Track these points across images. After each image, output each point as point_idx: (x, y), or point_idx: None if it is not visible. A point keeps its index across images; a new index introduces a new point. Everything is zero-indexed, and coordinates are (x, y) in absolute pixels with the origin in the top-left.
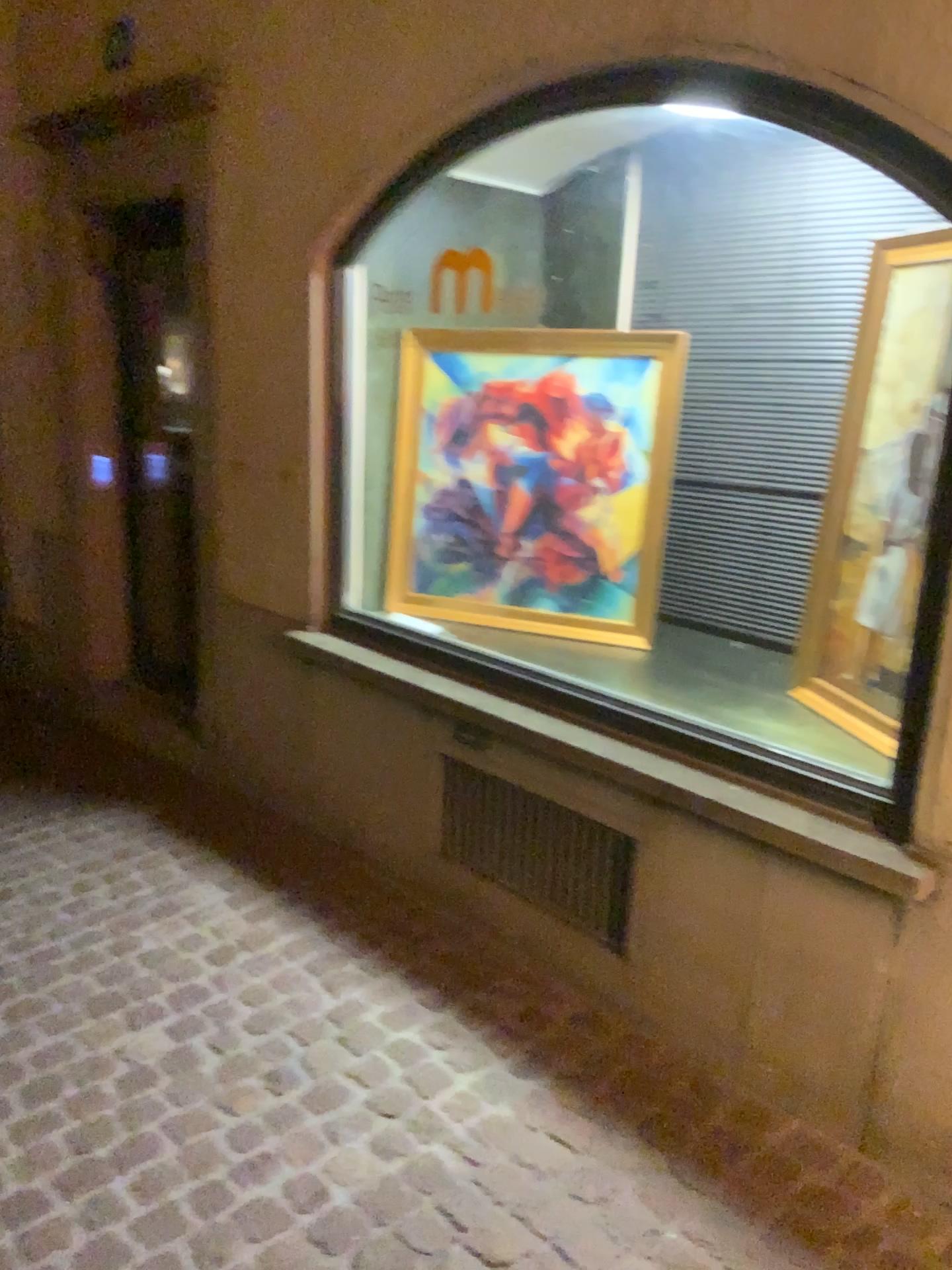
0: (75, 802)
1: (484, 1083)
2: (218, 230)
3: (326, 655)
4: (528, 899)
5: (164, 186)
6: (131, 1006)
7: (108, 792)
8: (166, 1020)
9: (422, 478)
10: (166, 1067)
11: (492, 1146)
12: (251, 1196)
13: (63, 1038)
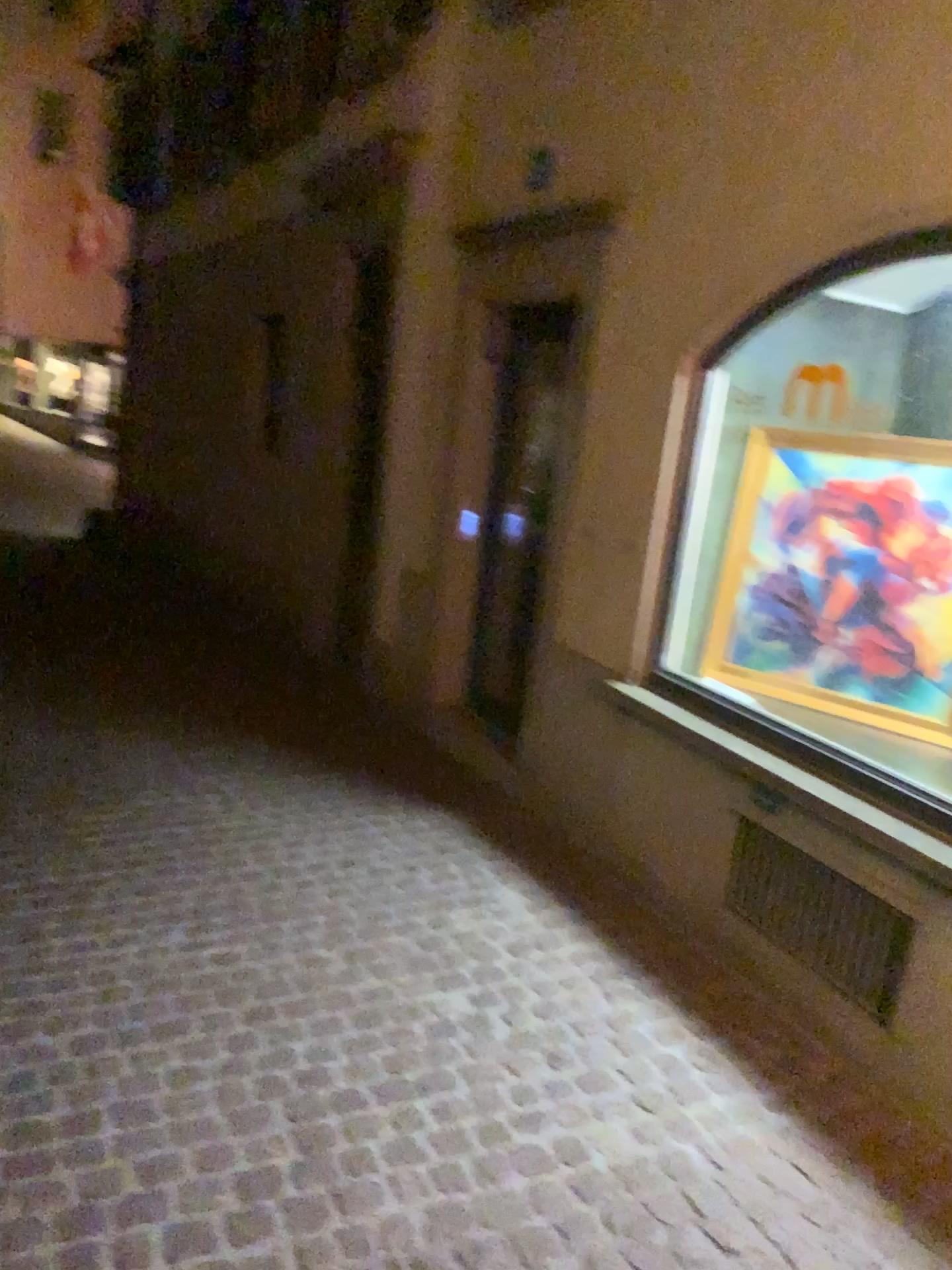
0: (403, 801)
1: (737, 1106)
2: (597, 329)
3: (640, 707)
4: (799, 960)
5: (555, 287)
6: (441, 972)
7: (431, 799)
8: (467, 990)
9: (749, 560)
10: (466, 1026)
11: (738, 1158)
12: (526, 1141)
13: (386, 984)
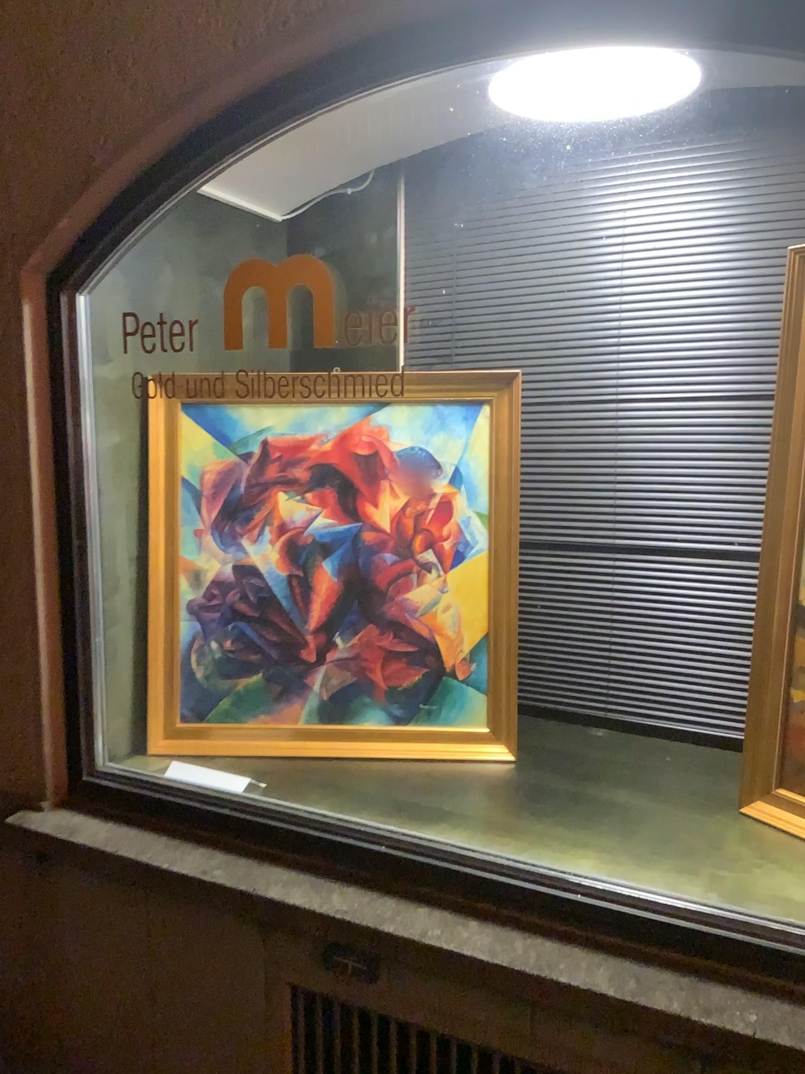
0: None
1: None
2: None
3: (78, 848)
4: None
5: None
6: None
7: None
8: None
9: (181, 571)
10: None
11: None
12: None
13: None
